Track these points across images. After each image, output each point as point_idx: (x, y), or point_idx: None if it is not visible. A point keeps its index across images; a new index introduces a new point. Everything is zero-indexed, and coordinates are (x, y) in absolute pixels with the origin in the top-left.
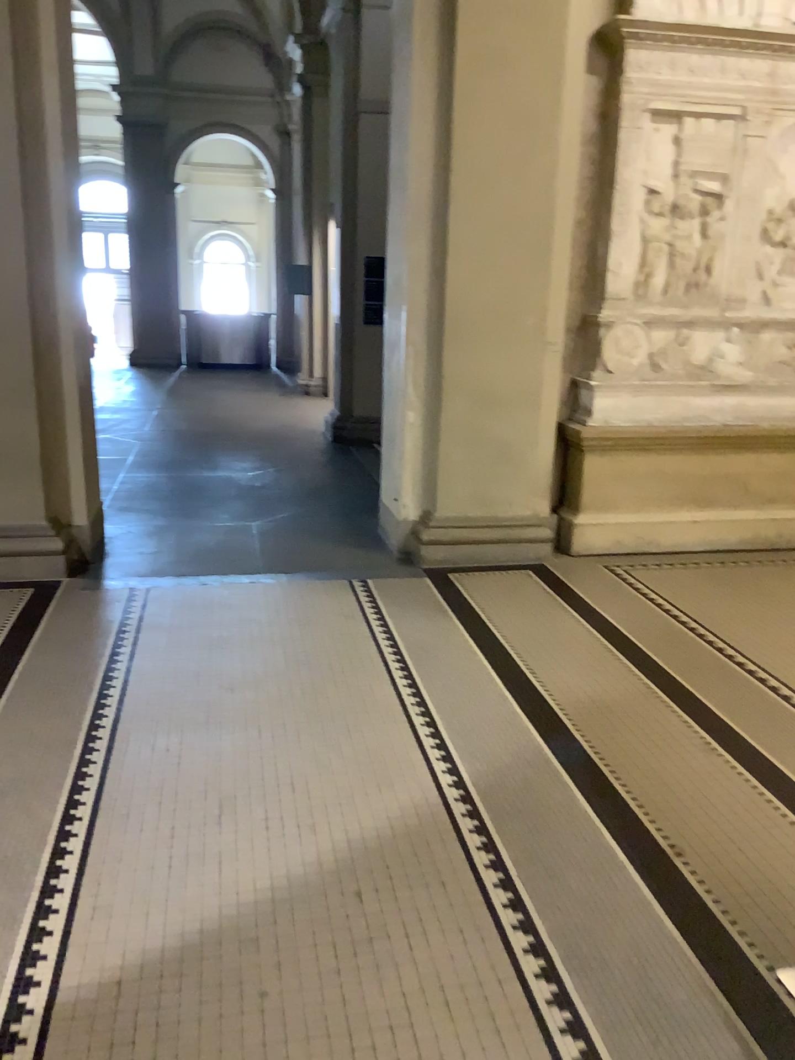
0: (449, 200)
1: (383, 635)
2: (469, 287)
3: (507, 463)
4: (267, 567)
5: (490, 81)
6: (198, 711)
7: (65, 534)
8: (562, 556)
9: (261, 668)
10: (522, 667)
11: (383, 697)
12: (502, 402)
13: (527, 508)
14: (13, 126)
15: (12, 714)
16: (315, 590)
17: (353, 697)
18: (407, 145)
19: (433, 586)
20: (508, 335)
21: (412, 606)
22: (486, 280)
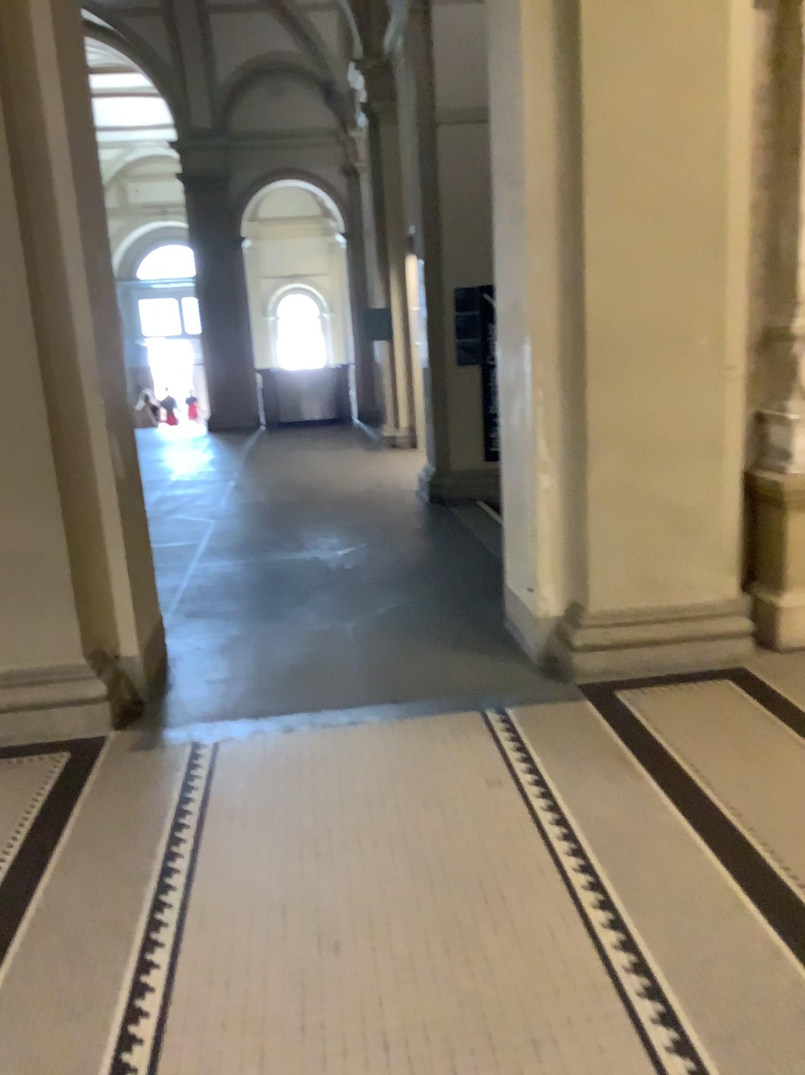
0: (582, 192)
1: (548, 814)
2: (617, 305)
3: (682, 537)
4: (371, 698)
5: (630, 23)
6: (285, 997)
7: (107, 674)
8: (764, 654)
9: (378, 894)
10: (777, 872)
11: (575, 951)
12: (671, 455)
13: (712, 594)
14: (5, 150)
15: (2, 1017)
16: (438, 734)
17: (527, 954)
18: (519, 126)
19: (600, 715)
20: (676, 365)
21: (579, 754)
22: (640, 294)
